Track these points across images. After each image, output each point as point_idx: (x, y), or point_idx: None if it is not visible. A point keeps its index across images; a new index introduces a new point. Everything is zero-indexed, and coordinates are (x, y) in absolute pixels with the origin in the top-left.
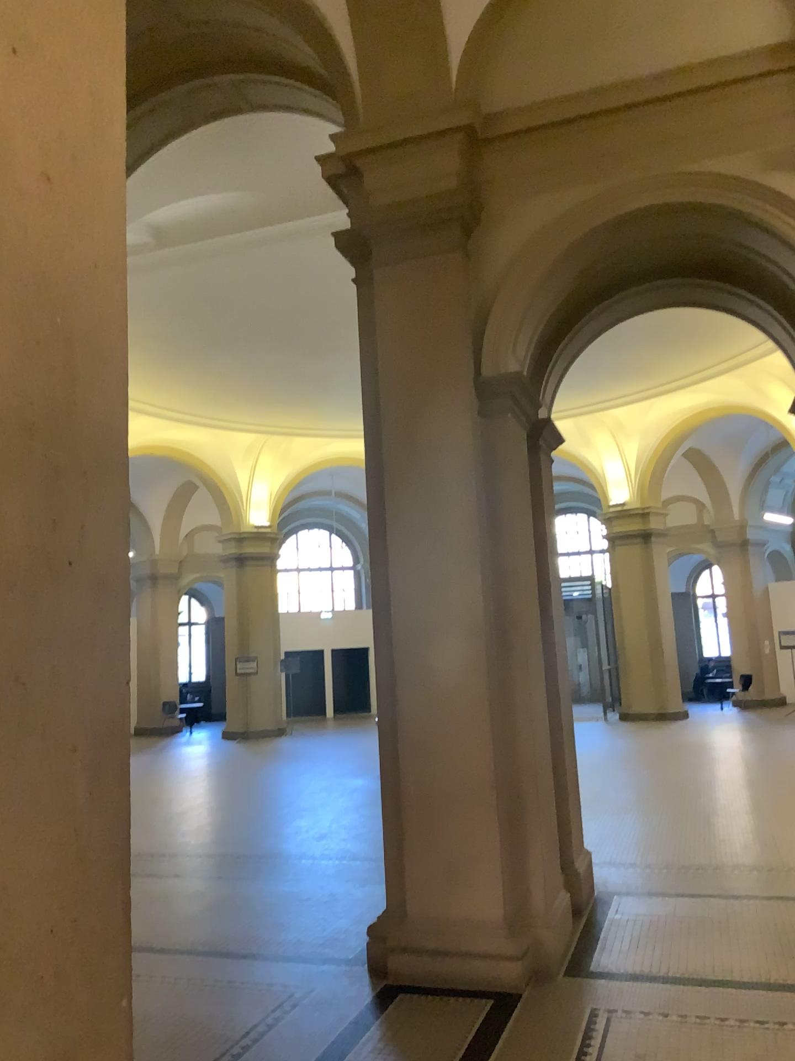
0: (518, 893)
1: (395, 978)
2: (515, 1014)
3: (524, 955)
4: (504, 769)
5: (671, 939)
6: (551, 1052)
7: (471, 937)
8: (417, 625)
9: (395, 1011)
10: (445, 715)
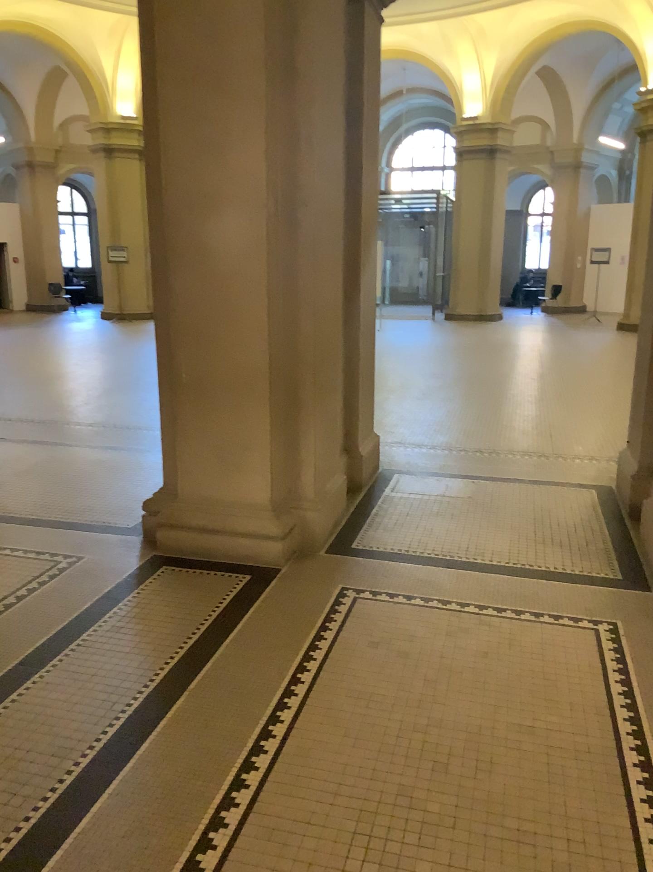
0: (287, 478)
1: (159, 551)
2: (267, 590)
3: (286, 534)
4: (280, 358)
5: (435, 520)
6: (290, 633)
7: (237, 517)
8: (190, 194)
9: (152, 583)
10: (218, 298)
